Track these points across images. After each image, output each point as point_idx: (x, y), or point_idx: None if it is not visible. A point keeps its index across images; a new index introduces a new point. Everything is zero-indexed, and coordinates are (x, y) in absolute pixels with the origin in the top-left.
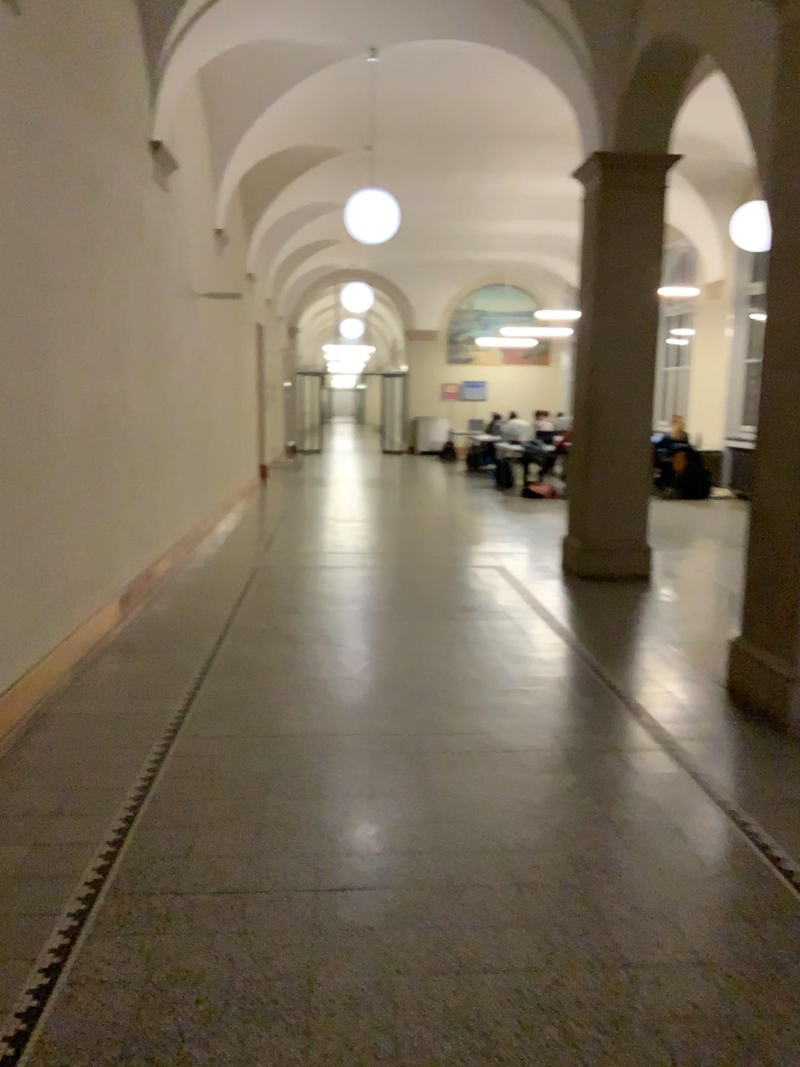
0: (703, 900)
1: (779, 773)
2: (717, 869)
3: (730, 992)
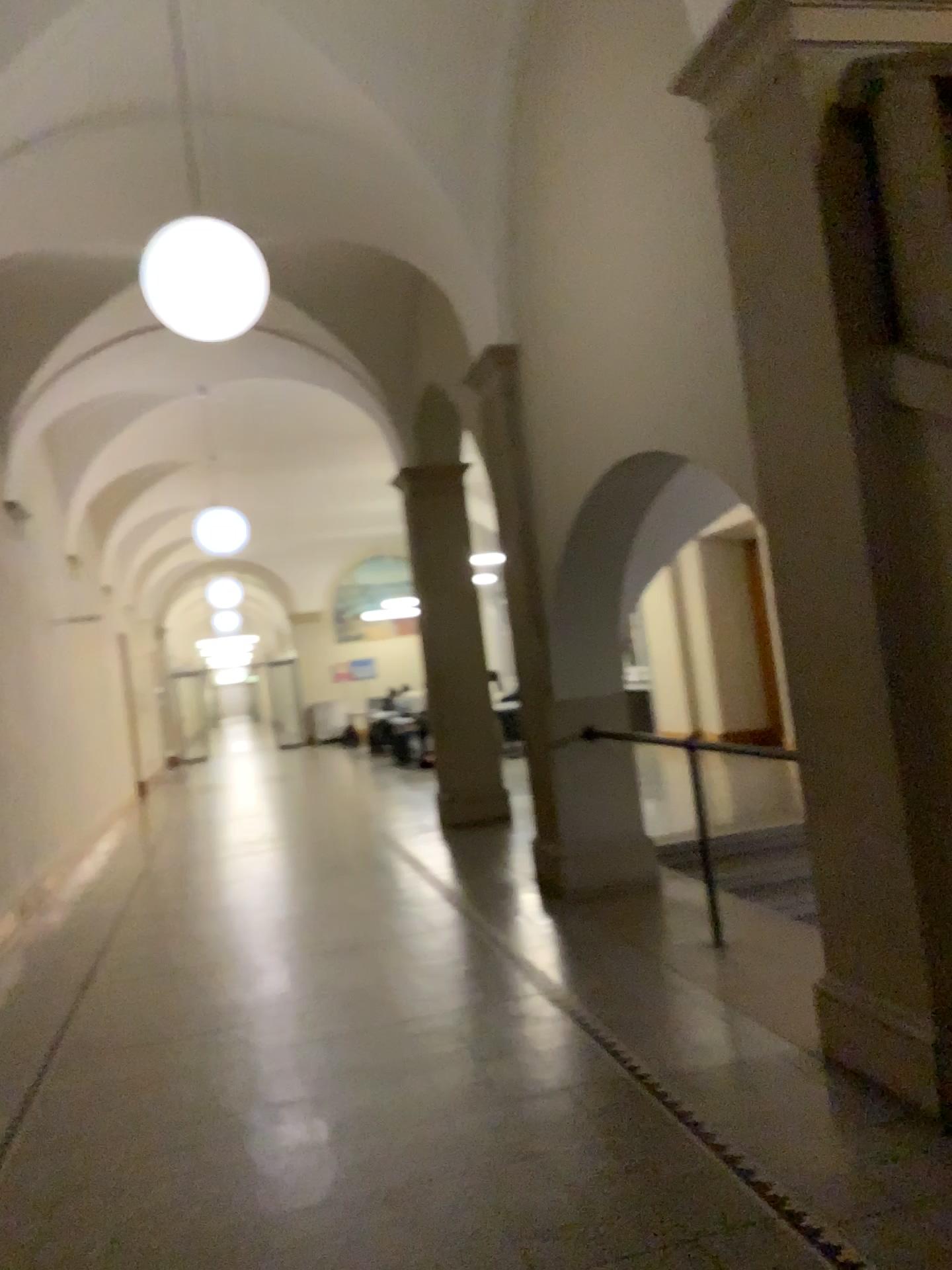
0: (459, 988)
1: (545, 922)
2: (475, 974)
3: (457, 1019)
